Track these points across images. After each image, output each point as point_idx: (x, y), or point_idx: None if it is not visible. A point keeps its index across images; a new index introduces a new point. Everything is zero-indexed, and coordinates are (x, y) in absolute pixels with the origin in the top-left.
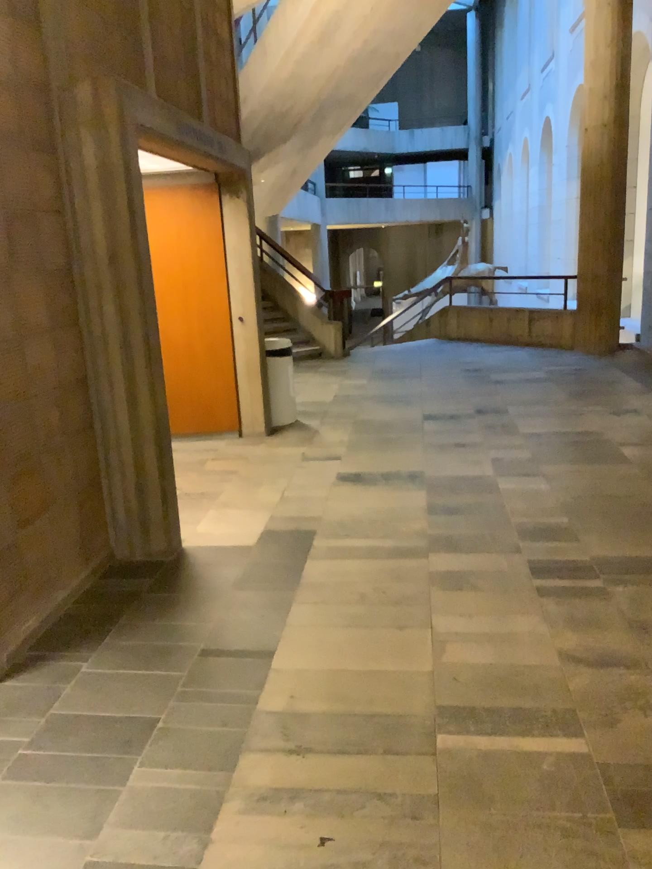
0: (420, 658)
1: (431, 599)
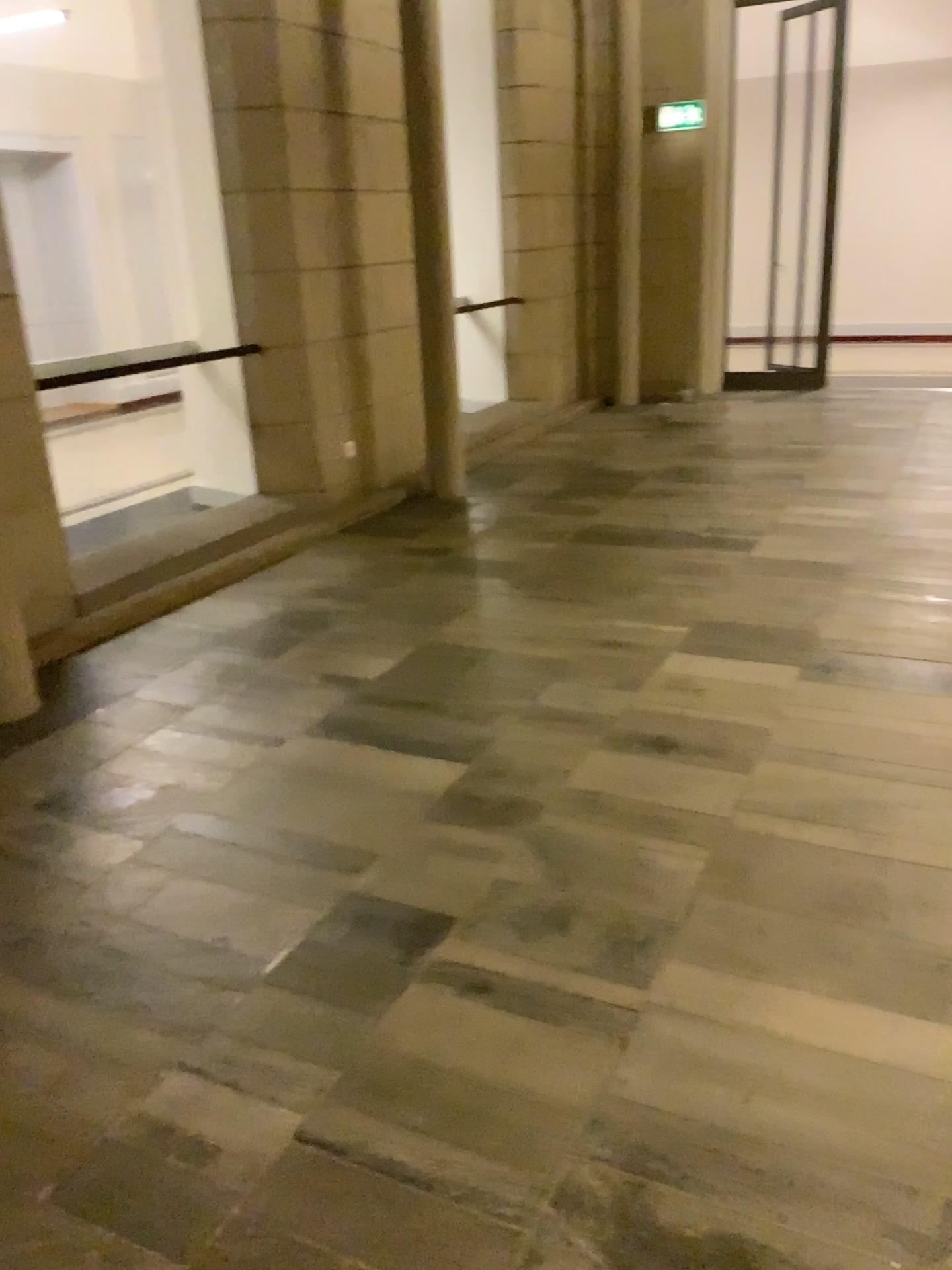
0: (889, 506)
1: (868, 531)
